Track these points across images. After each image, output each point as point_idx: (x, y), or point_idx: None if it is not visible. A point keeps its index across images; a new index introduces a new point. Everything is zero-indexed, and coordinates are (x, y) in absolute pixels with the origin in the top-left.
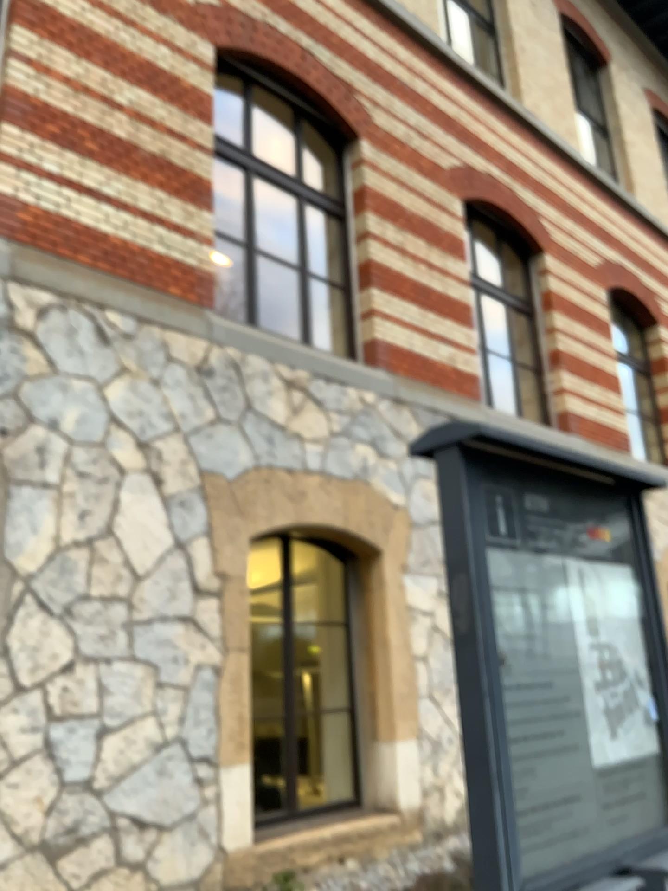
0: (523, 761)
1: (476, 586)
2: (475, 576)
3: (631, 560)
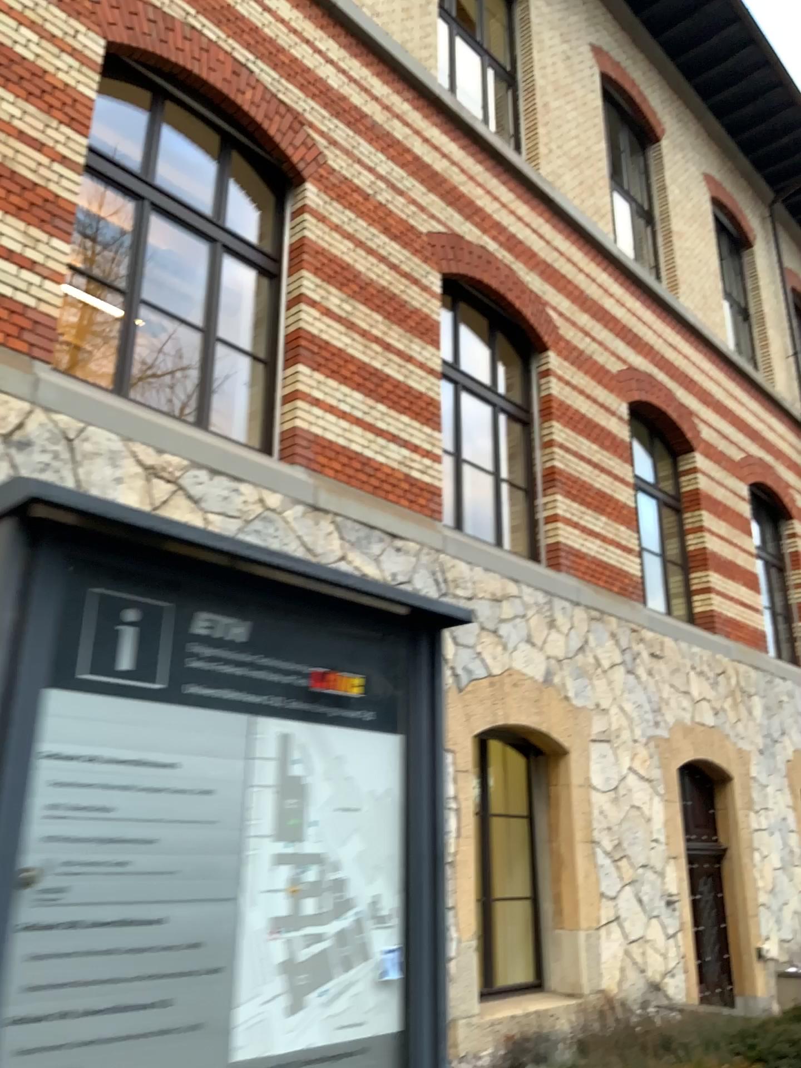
0: (38, 1059)
1: (12, 751)
2: (13, 734)
3: (407, 728)
